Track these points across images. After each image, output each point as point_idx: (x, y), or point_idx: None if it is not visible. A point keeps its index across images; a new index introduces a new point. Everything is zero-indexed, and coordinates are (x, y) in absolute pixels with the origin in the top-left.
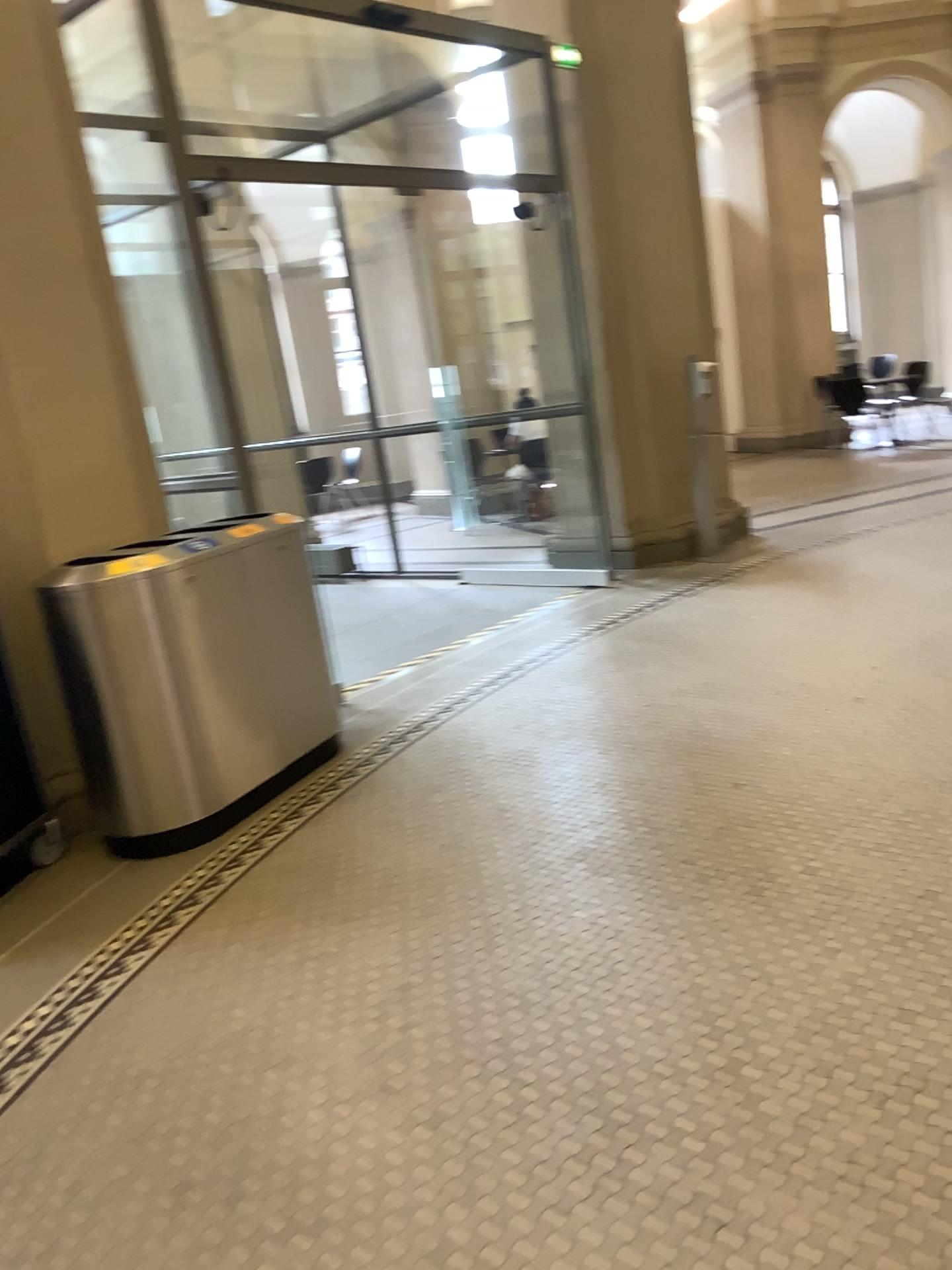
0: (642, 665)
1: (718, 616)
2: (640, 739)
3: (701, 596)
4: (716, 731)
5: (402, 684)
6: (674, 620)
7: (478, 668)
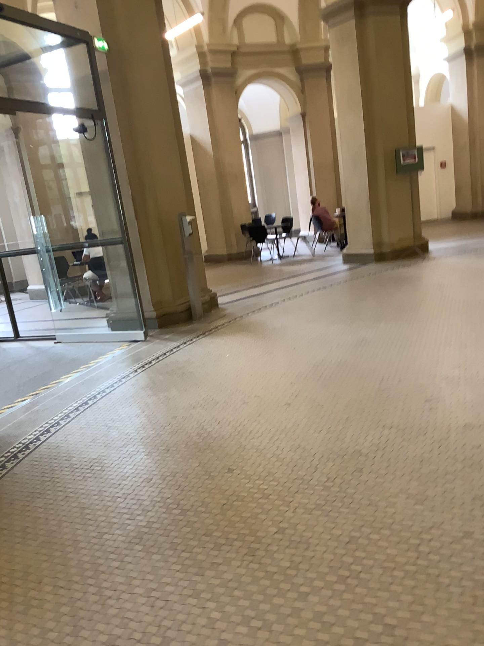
0: (166, 388)
1: (206, 354)
2: (168, 439)
3: (196, 343)
4: (213, 429)
5: (18, 412)
6: (182, 358)
7: (67, 397)
